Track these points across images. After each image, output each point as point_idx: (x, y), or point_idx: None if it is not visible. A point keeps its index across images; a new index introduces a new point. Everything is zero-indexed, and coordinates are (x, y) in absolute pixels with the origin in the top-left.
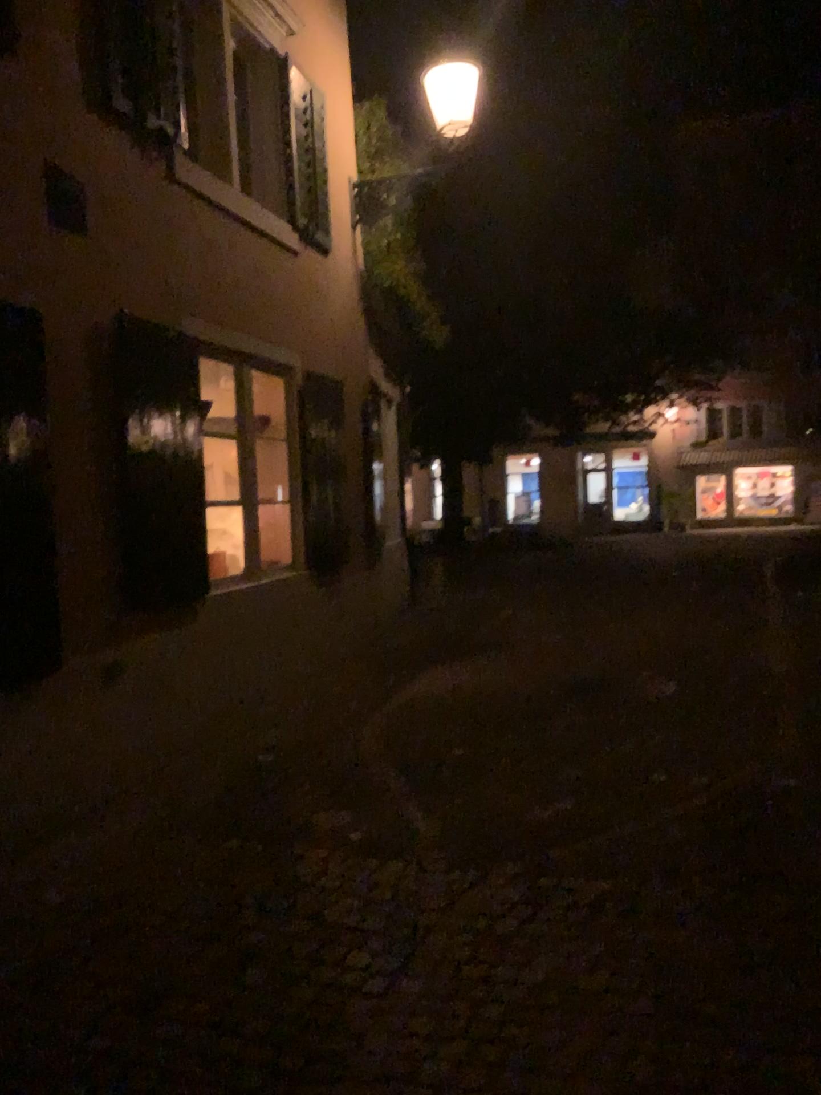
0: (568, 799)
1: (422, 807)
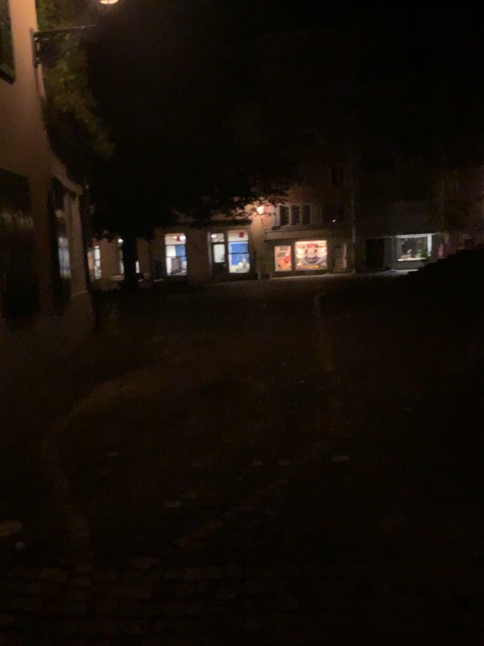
0: (194, 491)
1: (80, 510)
